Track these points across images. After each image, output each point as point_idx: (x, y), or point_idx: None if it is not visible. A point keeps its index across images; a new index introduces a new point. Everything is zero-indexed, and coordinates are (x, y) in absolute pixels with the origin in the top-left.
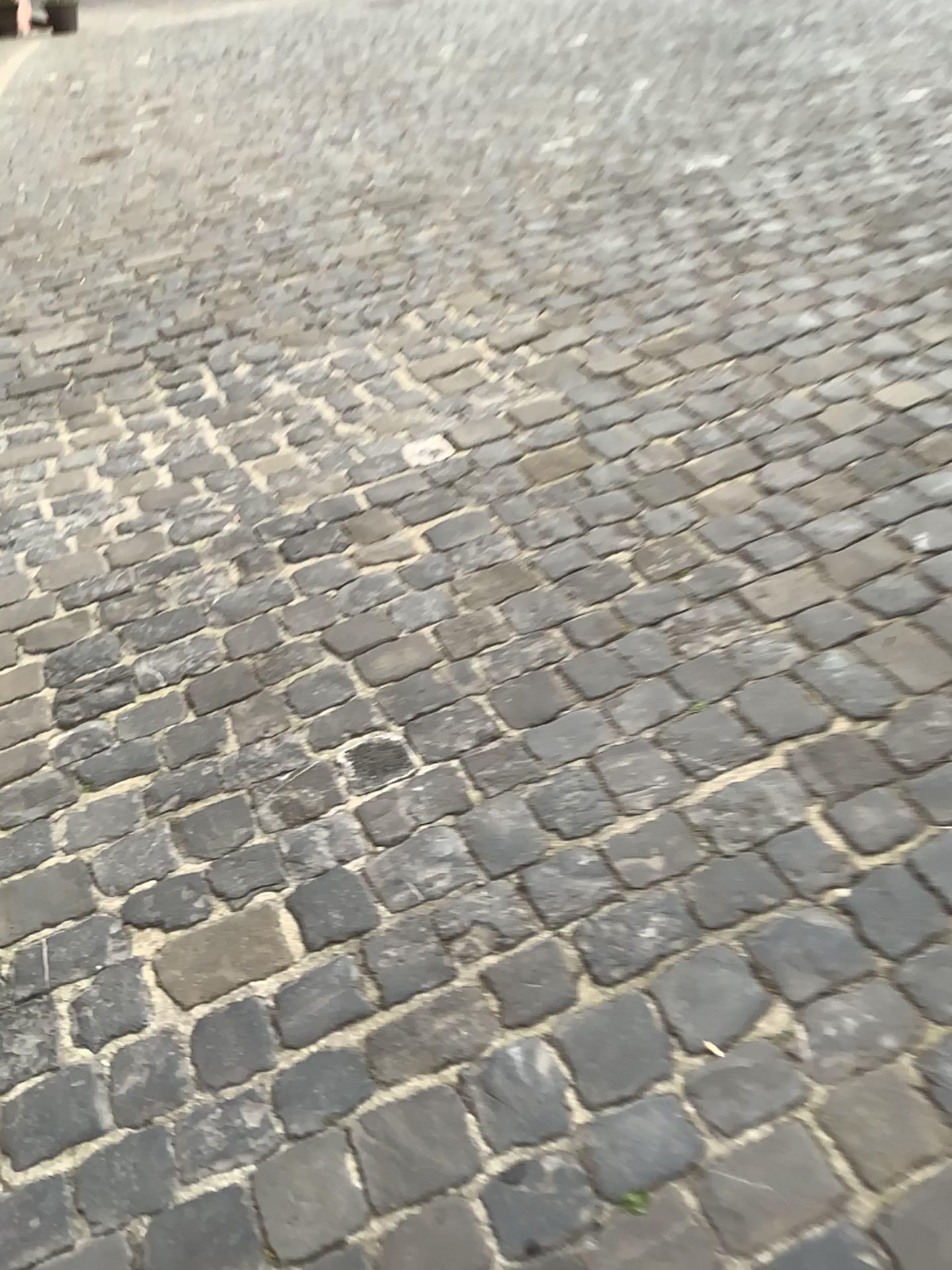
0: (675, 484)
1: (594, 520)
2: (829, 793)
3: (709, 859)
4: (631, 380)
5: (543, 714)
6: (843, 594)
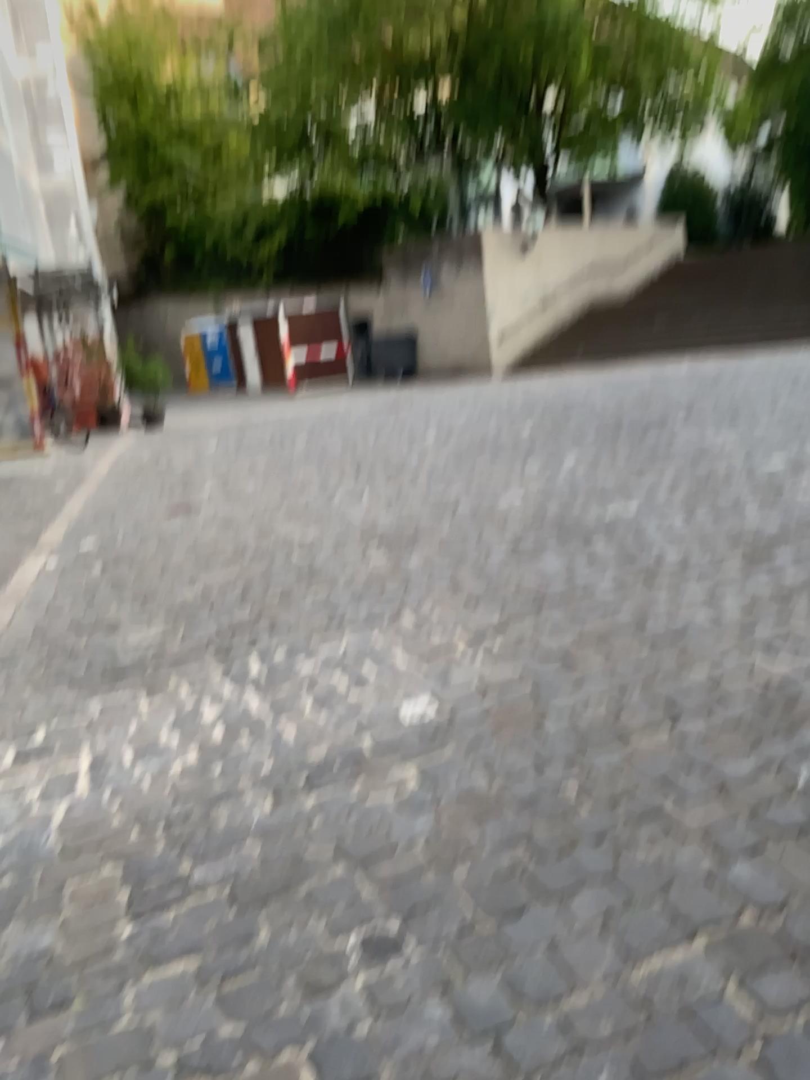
0: (607, 733)
1: (546, 760)
2: (739, 965)
3: (646, 1019)
4: (571, 659)
5: (509, 907)
6: (742, 813)
